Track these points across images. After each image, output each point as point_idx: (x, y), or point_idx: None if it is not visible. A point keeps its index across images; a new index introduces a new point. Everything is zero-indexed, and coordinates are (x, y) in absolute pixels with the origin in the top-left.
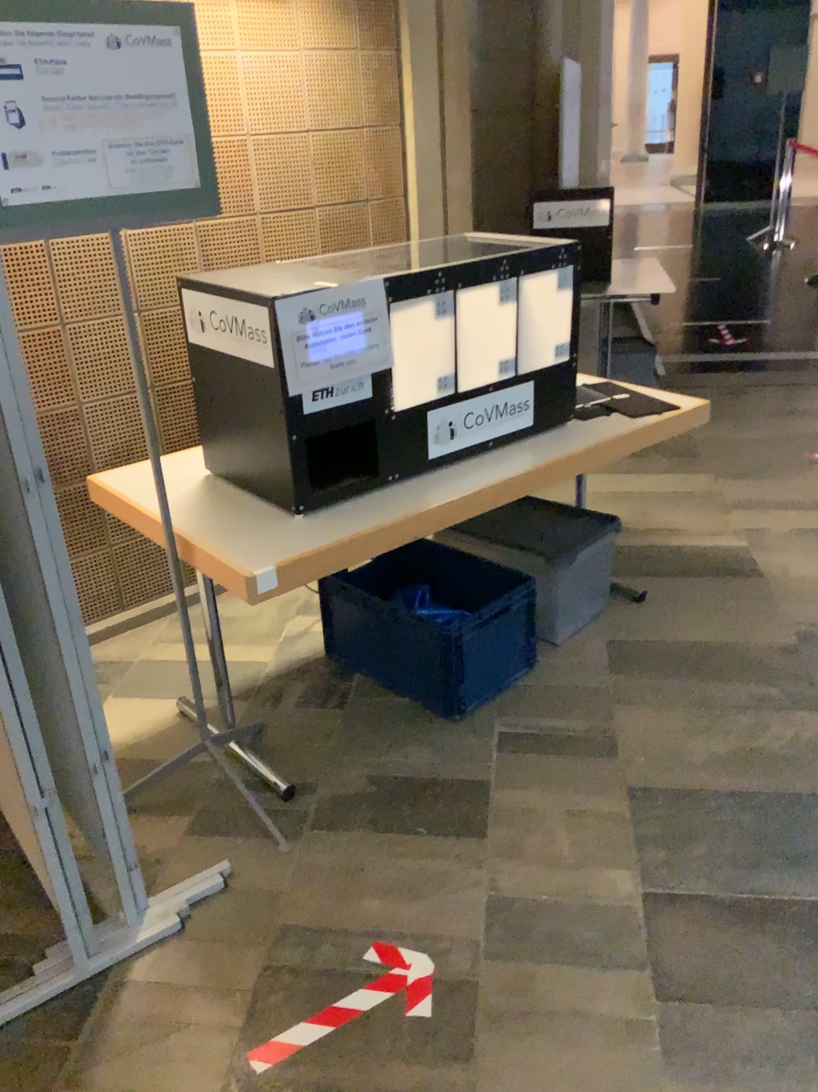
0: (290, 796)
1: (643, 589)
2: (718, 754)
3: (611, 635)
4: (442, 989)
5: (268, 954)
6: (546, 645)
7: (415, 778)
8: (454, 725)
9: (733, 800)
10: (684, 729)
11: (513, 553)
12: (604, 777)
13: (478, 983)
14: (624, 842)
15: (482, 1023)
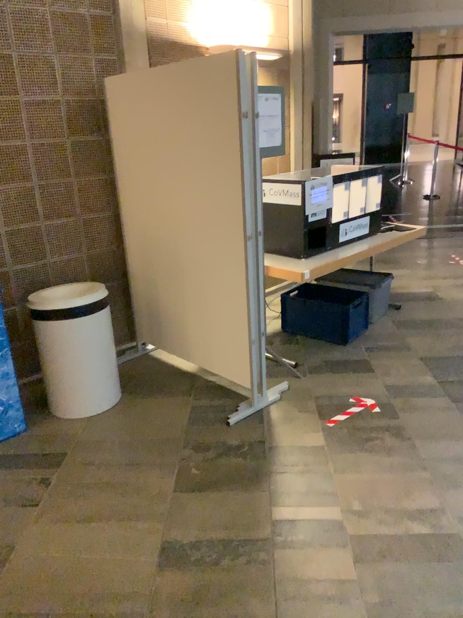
0: (296, 367)
1: (398, 305)
2: (448, 347)
3: (392, 319)
4: (381, 405)
5: (317, 403)
6: (369, 322)
7: (340, 360)
8: (346, 346)
9: (458, 358)
10: (433, 342)
11: (355, 286)
12: (409, 355)
13: (393, 403)
14: (425, 370)
15: (399, 411)
